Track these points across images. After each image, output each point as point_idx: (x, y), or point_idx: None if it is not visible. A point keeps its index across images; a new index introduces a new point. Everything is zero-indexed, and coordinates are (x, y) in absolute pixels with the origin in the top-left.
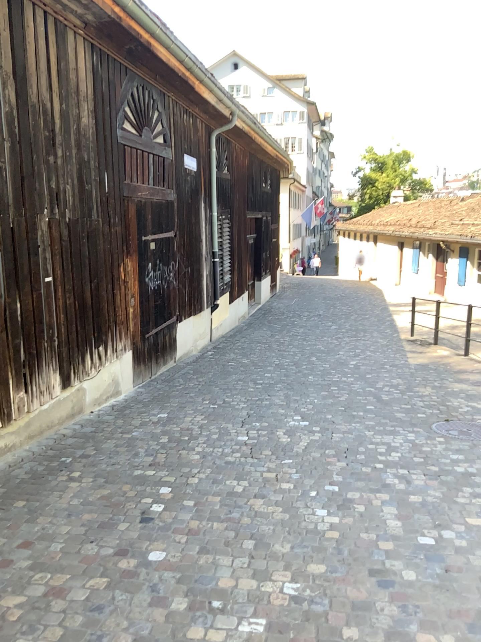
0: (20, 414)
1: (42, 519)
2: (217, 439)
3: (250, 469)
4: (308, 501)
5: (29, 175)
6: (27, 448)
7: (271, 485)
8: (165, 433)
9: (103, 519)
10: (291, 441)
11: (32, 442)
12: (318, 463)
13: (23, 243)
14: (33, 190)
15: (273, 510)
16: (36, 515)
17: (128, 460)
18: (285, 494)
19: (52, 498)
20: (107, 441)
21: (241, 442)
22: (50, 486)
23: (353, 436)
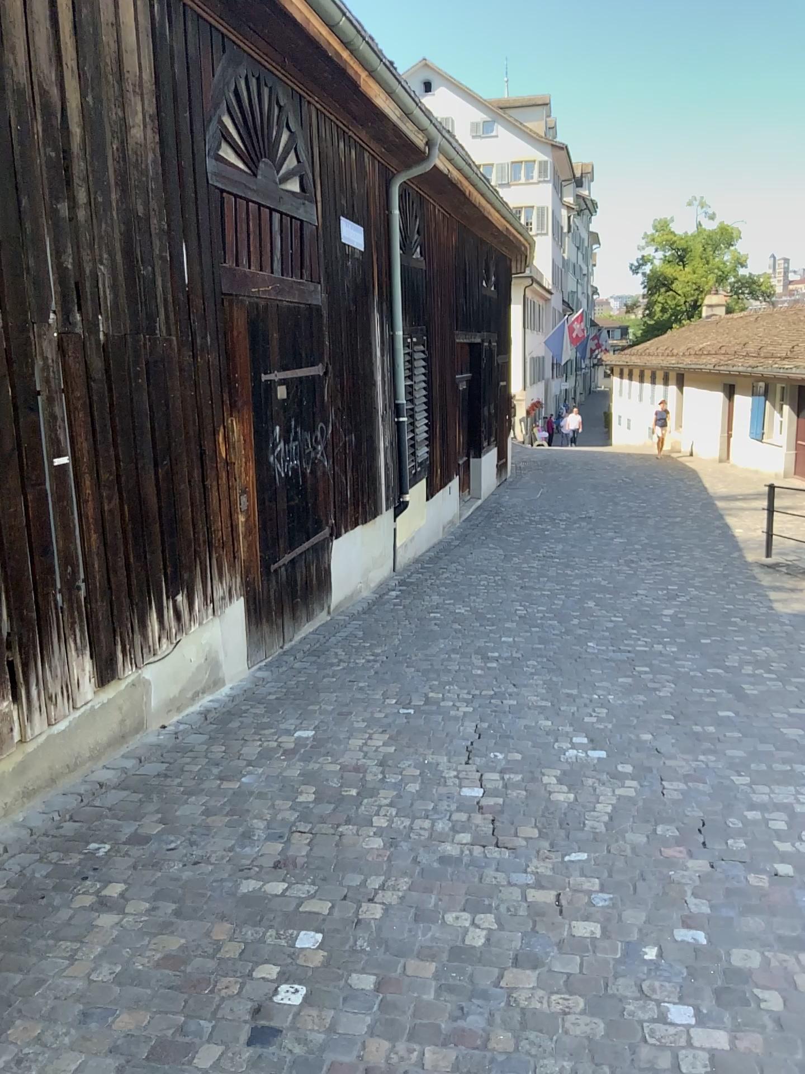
0: (3, 750)
1: (16, 1035)
2: (418, 795)
3: (496, 879)
4: (644, 980)
5: (11, 241)
6: (19, 820)
7: (547, 925)
8: (309, 782)
9: (159, 1038)
10: (576, 798)
11: (31, 804)
12: (643, 862)
13: (1, 386)
14: (22, 274)
15: (564, 1007)
16: (5, 1021)
17: (228, 852)
18: (584, 955)
19: (51, 965)
20: (188, 802)
21: (470, 802)
22: (53, 926)
23: (706, 786)
